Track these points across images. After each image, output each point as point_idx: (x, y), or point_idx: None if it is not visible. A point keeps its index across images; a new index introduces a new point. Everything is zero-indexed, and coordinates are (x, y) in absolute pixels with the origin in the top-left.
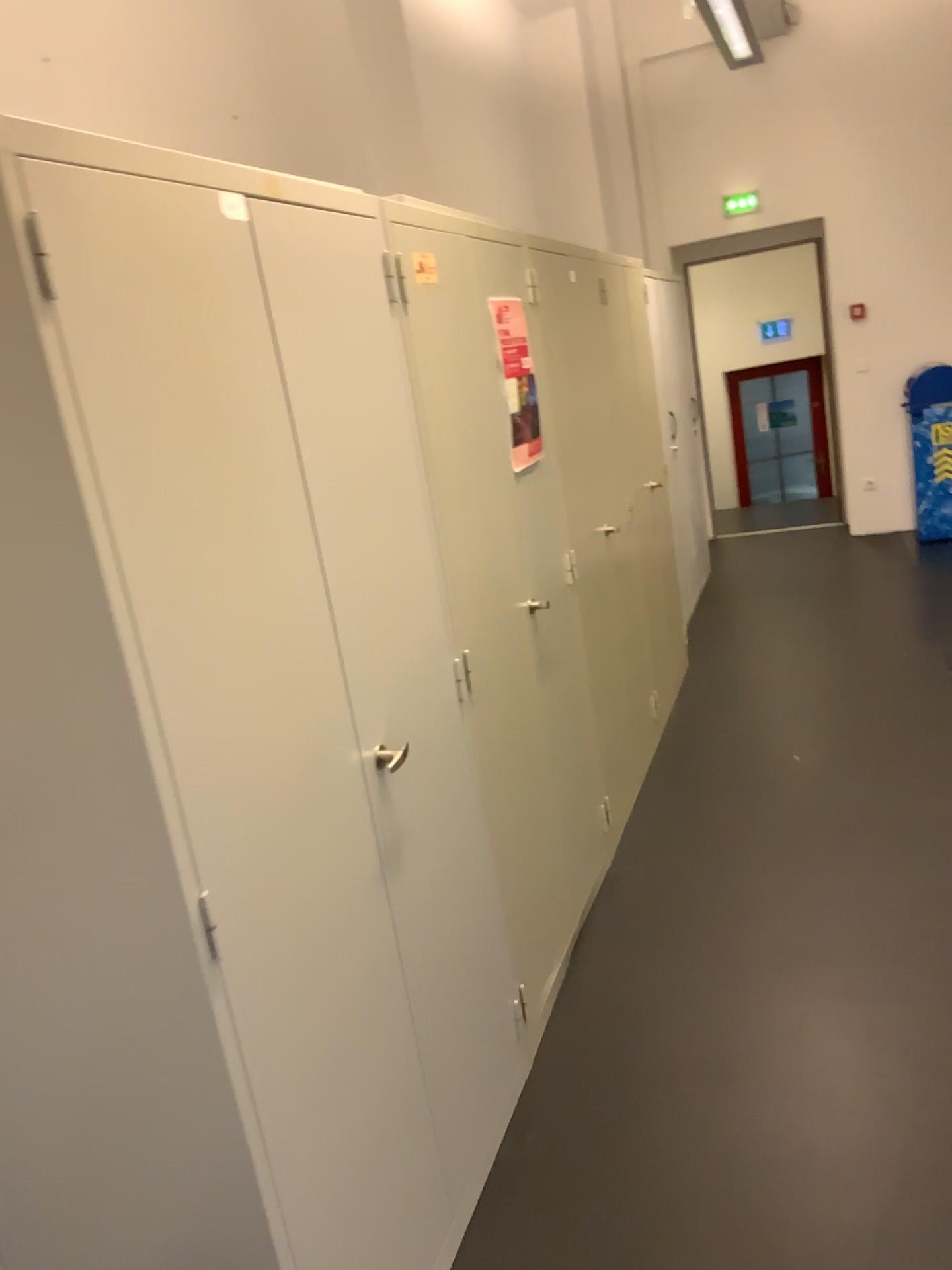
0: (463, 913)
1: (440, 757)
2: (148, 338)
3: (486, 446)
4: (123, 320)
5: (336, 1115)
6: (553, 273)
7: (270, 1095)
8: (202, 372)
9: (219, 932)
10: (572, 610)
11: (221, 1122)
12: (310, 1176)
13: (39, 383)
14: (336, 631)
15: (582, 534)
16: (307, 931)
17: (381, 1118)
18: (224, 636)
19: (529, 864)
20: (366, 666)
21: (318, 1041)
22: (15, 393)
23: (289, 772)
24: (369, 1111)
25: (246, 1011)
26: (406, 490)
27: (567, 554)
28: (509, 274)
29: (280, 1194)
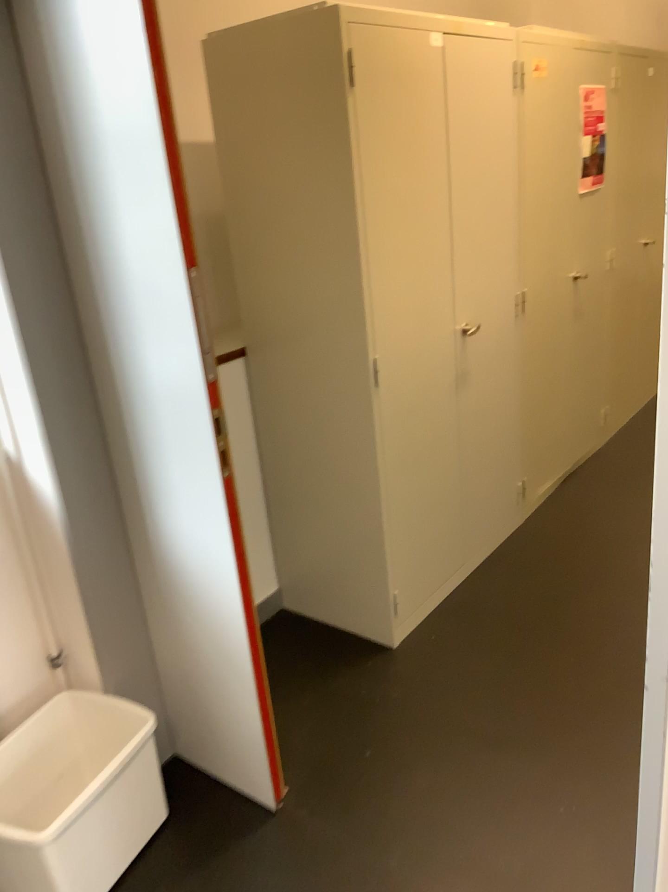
0: (500, 424)
1: (501, 340)
2: (389, 104)
3: (563, 177)
4: (380, 95)
5: (420, 477)
6: (636, 69)
7: (393, 450)
8: (410, 121)
9: (382, 372)
10: (605, 287)
11: (372, 452)
12: (405, 494)
13: (344, 122)
14: (455, 258)
15: (624, 242)
16: (419, 391)
17: (440, 493)
18: (402, 246)
19: (546, 419)
20: (468, 280)
21: (417, 442)
22: (334, 125)
23: (422, 317)
24: (435, 486)
25: (388, 410)
26: (506, 194)
27: (609, 252)
28: (600, 70)
29: (391, 492)
